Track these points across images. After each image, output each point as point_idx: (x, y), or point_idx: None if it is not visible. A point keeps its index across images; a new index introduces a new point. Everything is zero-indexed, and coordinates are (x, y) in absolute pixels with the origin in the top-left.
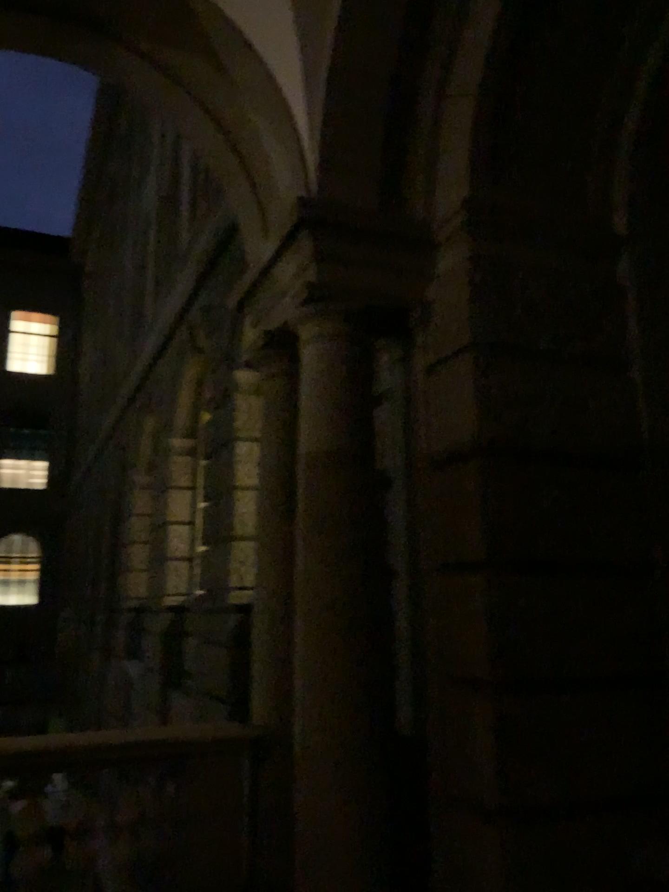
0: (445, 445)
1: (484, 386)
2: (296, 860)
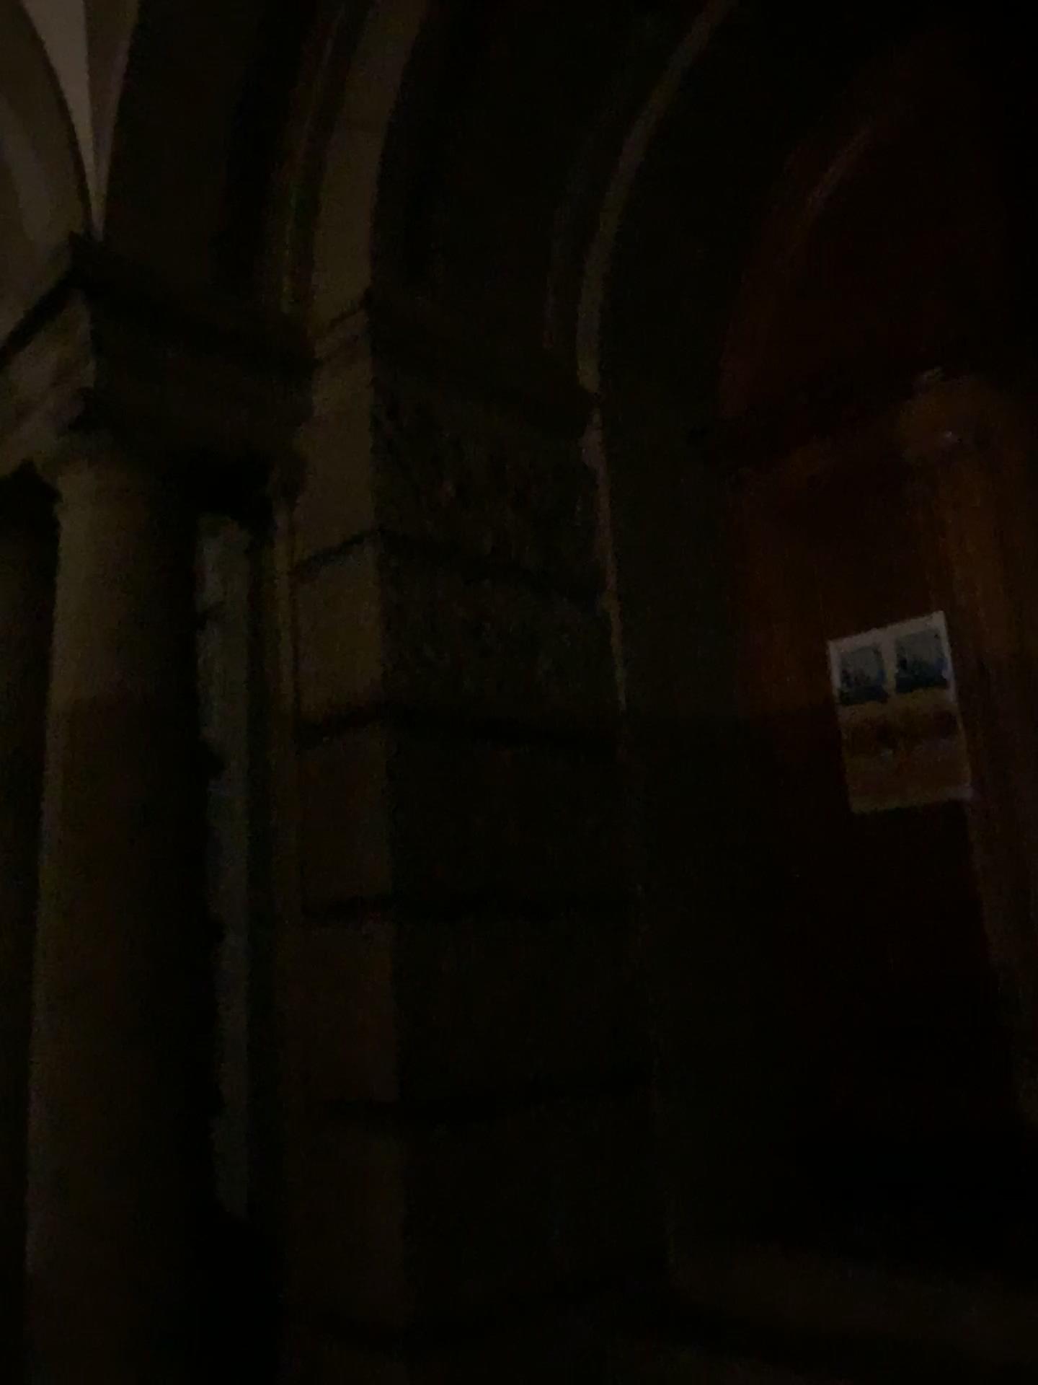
0: (325, 705)
1: (395, 607)
2: None
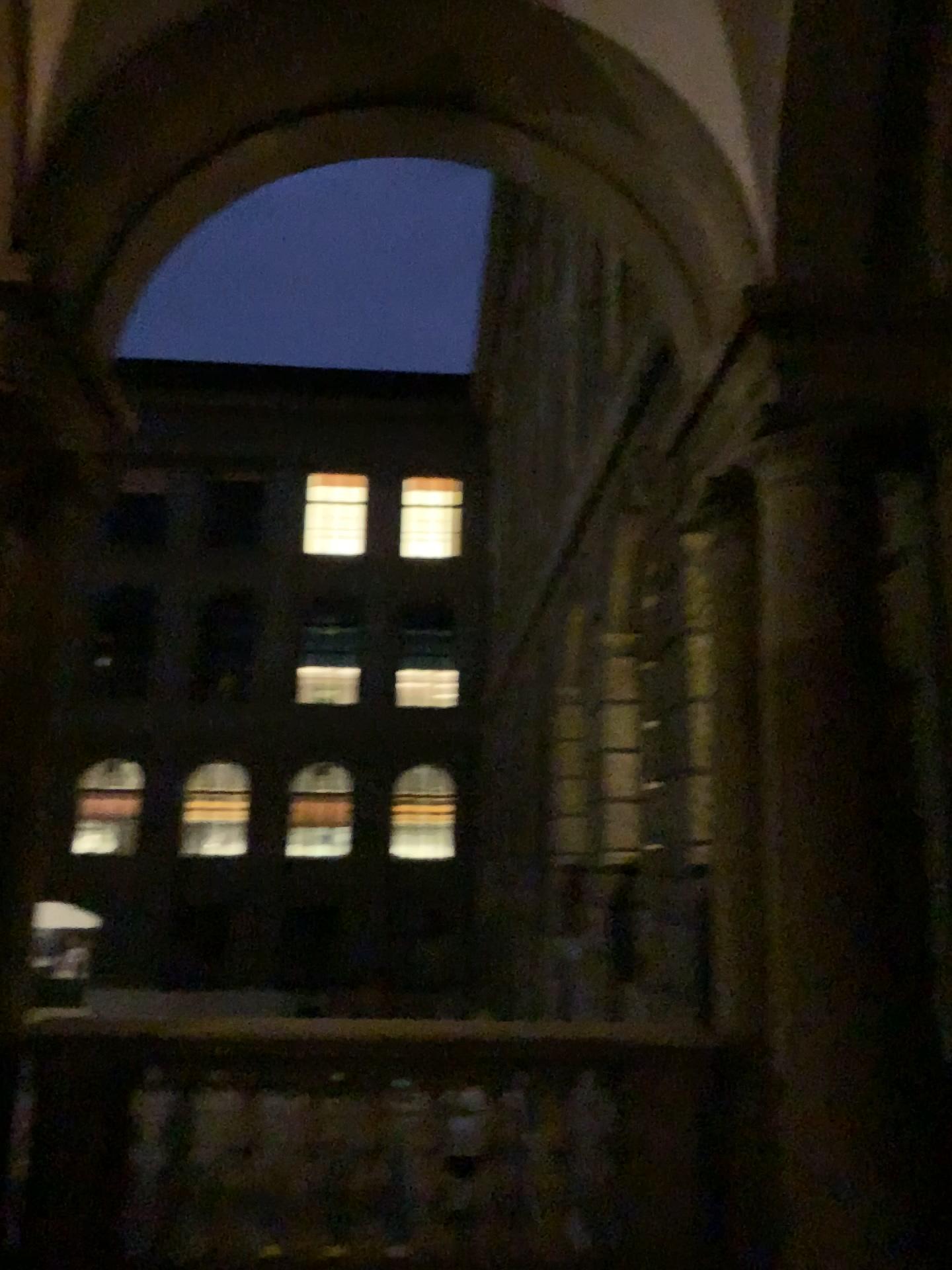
0: None
1: None
2: (788, 1230)
